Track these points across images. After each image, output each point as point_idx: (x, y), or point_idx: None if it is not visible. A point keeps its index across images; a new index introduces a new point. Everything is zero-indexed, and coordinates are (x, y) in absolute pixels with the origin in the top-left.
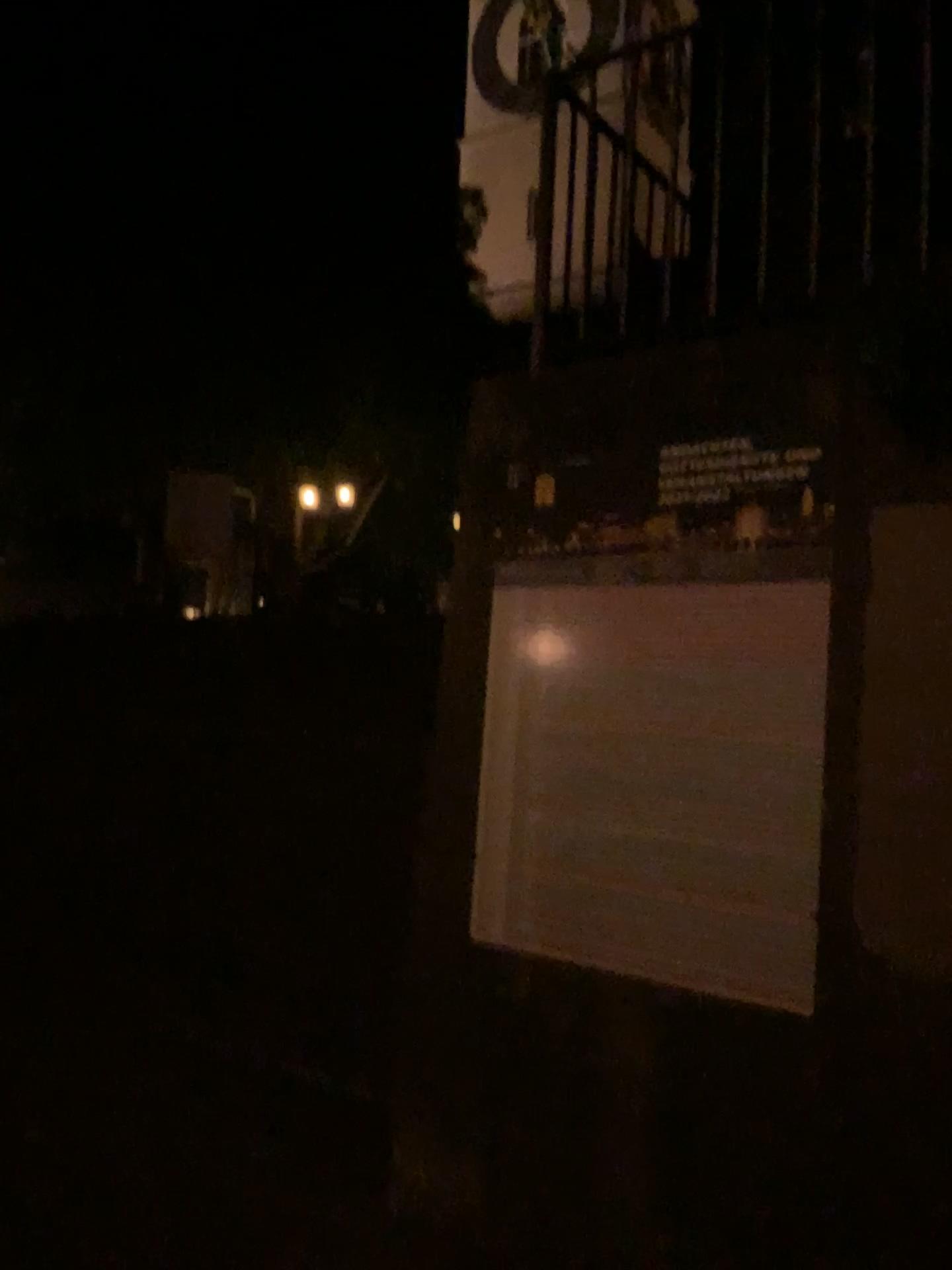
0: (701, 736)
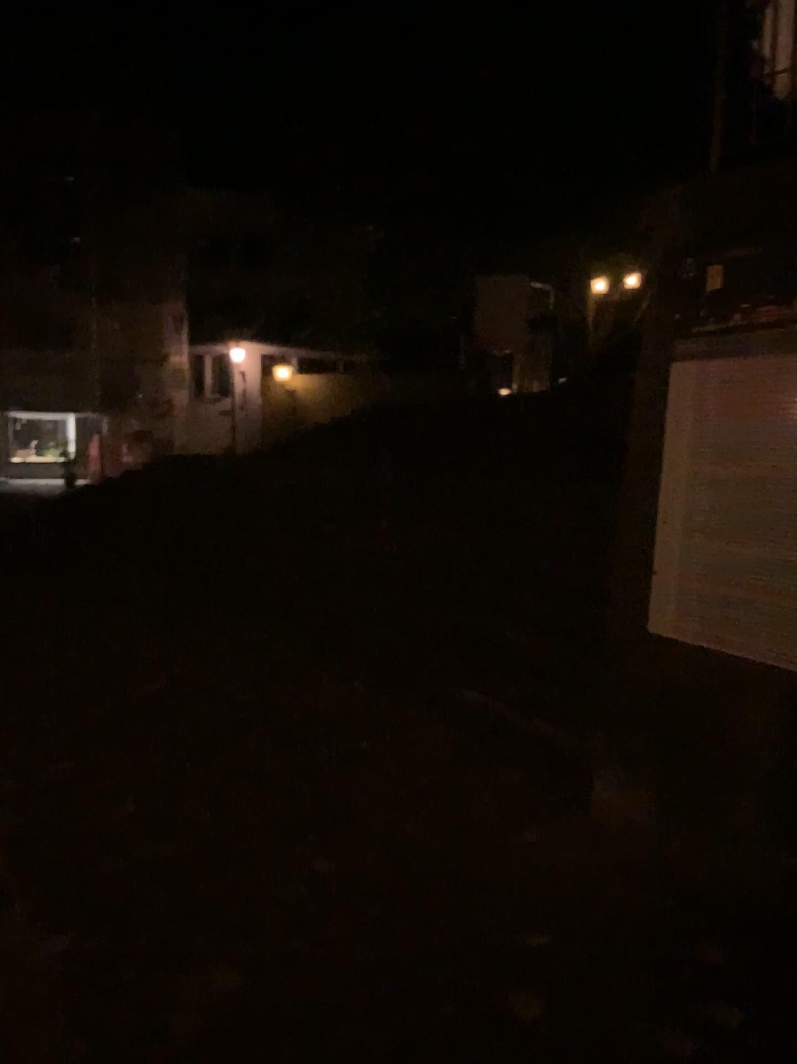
0: None
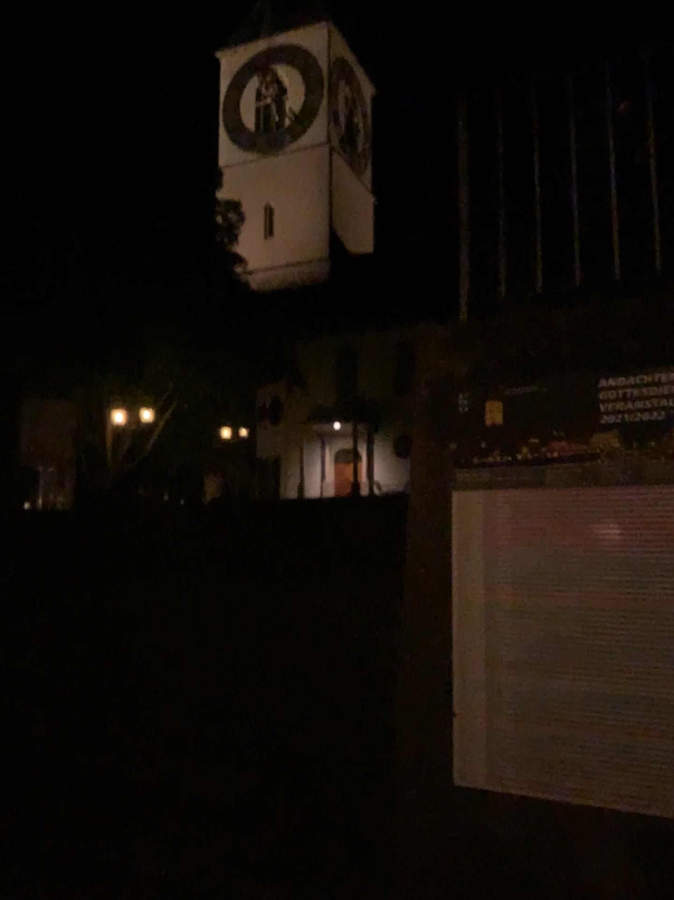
0: (661, 606)
